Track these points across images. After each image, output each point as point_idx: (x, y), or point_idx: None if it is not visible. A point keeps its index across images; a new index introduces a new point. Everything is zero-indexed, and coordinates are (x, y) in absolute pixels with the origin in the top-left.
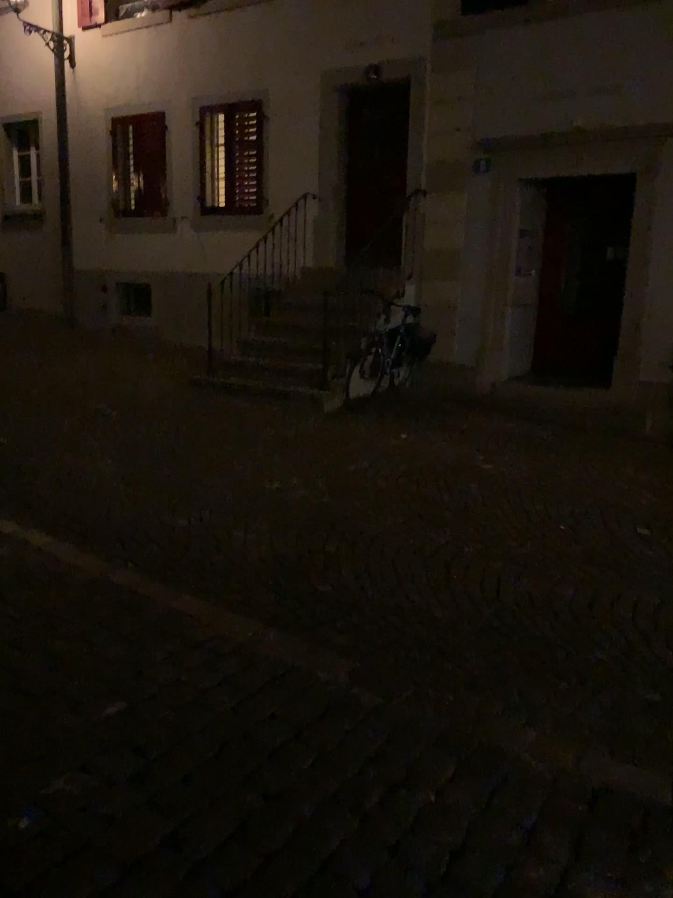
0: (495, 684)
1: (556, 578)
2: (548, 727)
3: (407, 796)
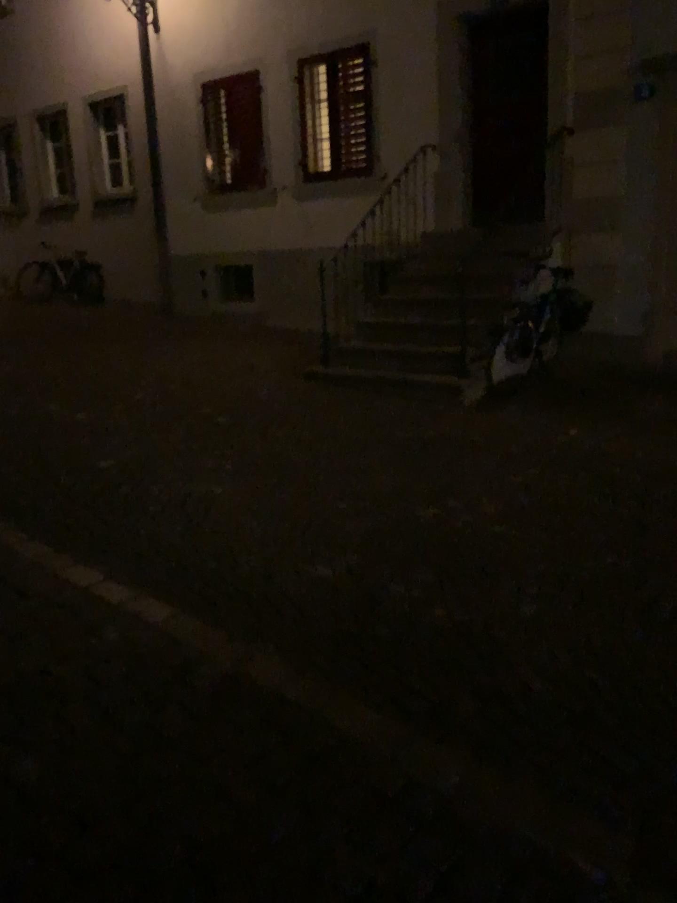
0: None
1: None
2: None
3: None
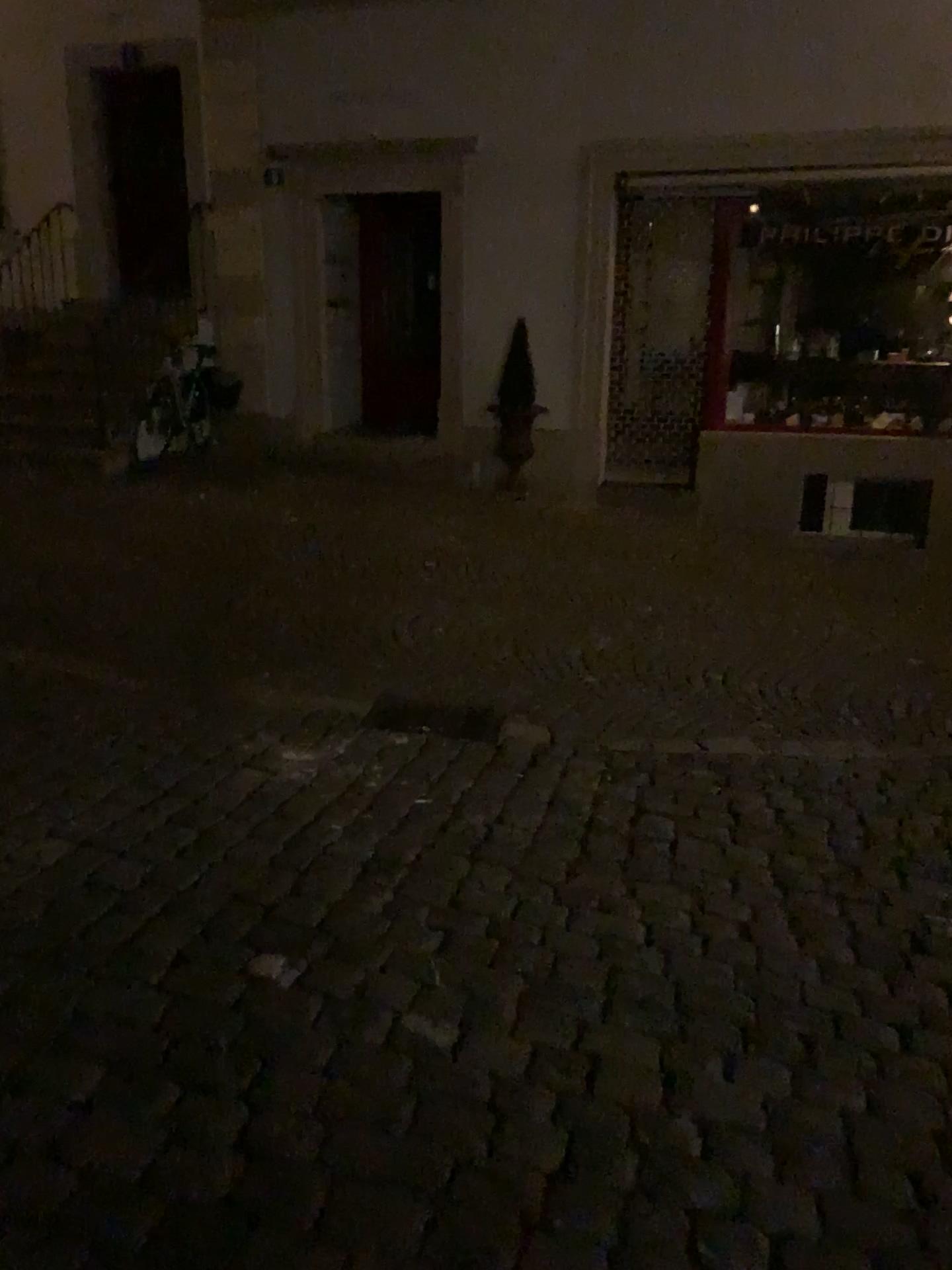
0: (253, 667)
1: (334, 600)
2: (289, 686)
3: (161, 723)
